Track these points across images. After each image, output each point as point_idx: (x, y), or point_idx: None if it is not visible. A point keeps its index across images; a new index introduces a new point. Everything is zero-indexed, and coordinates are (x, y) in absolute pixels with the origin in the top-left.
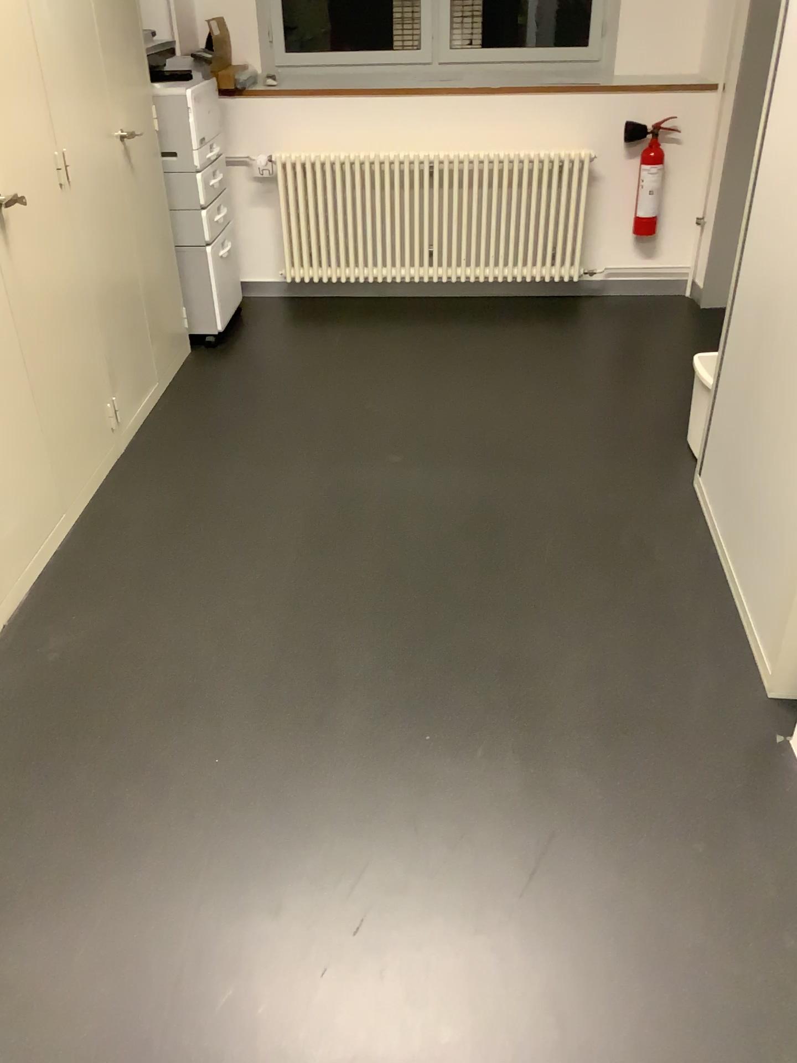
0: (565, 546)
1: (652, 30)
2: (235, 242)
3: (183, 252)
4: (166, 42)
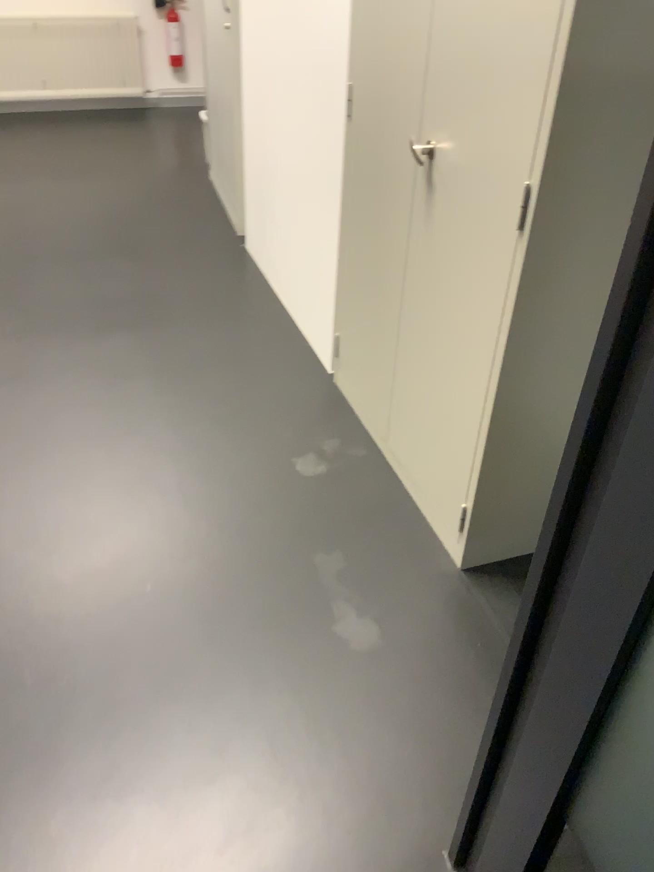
0: (143, 201)
1: None
2: None
3: None
4: None
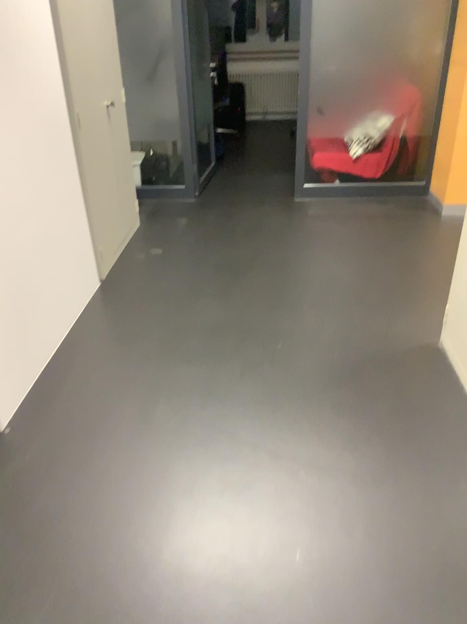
0: None
1: None
2: None
3: None
4: None
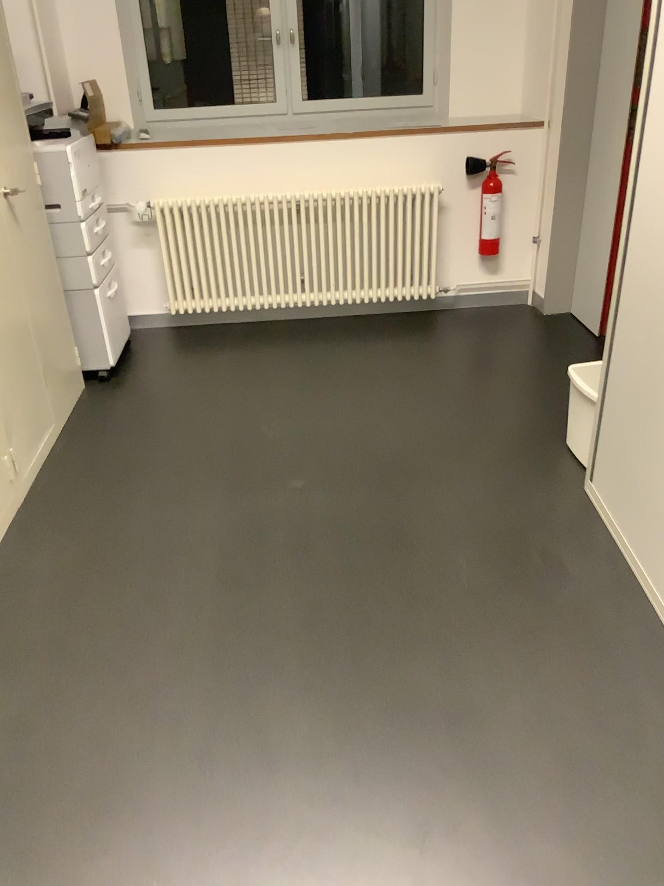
0: (479, 568)
1: (478, 79)
2: (121, 281)
3: (72, 296)
4: (43, 104)
